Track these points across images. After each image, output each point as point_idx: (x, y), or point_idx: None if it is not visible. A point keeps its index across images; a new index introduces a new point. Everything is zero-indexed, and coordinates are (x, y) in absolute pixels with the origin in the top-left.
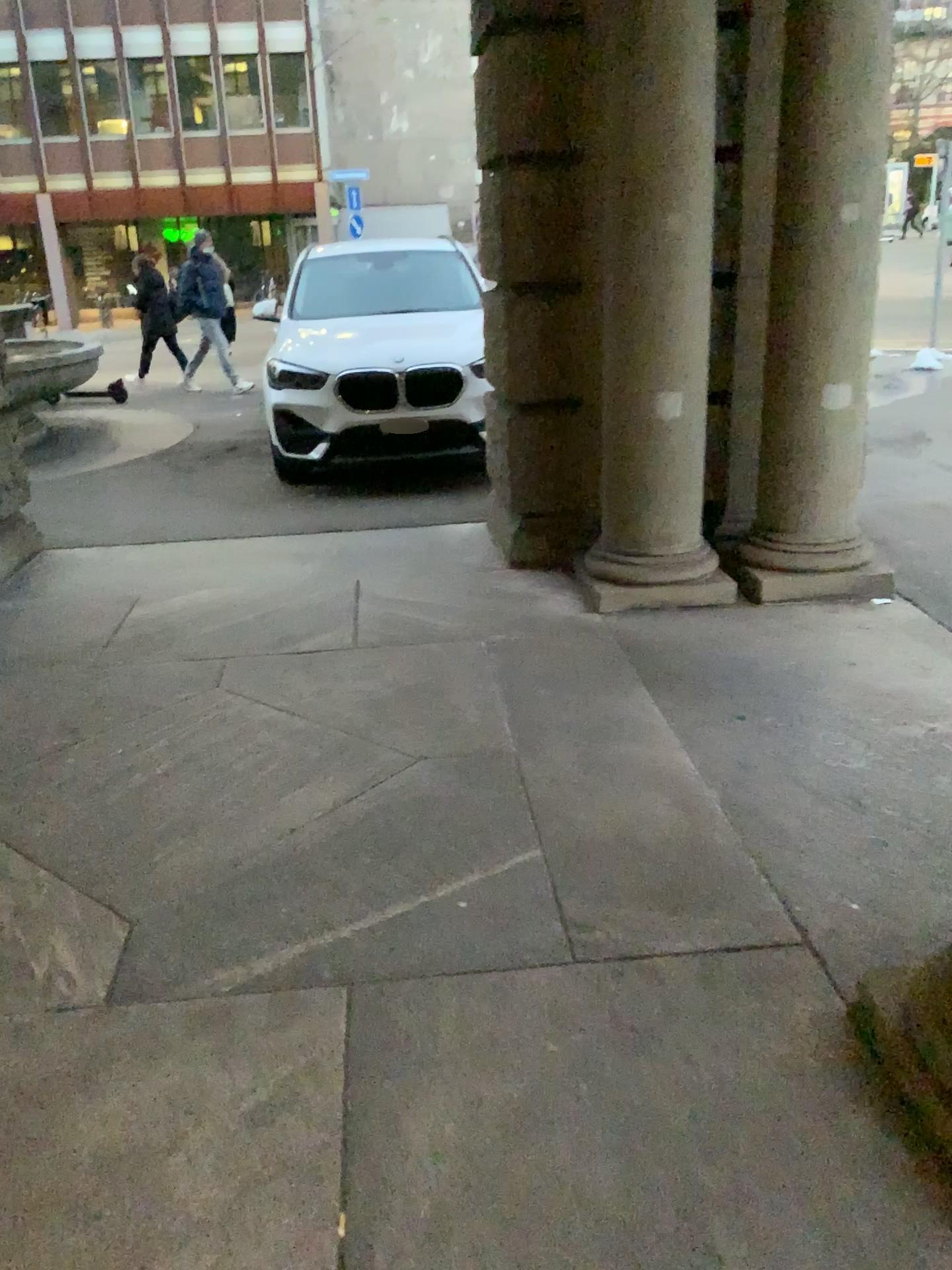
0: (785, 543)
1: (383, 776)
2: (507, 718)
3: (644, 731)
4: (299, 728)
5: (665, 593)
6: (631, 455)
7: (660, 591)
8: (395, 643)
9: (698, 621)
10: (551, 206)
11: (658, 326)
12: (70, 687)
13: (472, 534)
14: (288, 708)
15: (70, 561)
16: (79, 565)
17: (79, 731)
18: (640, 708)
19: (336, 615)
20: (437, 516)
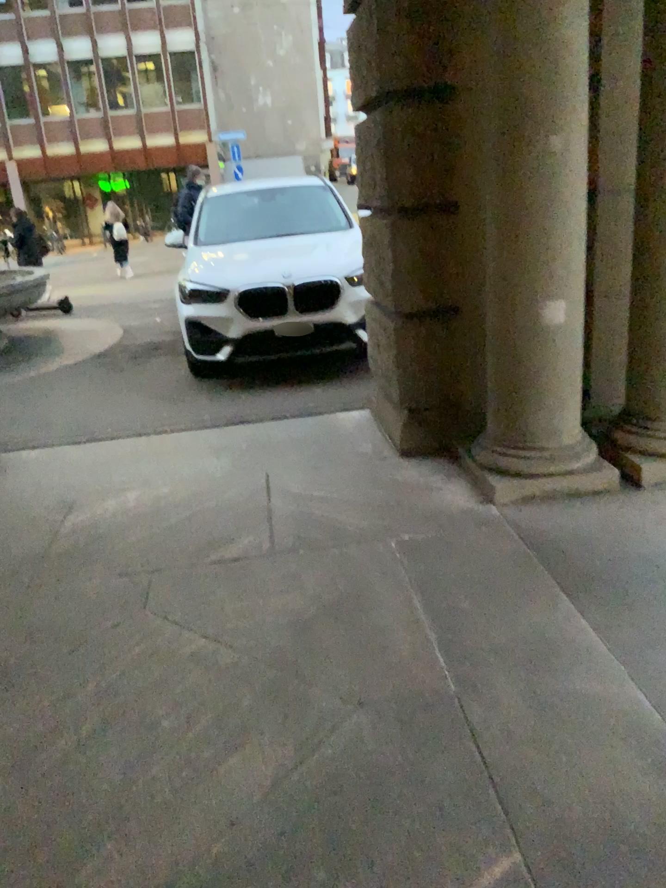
0: (658, 431)
1: (323, 736)
2: (437, 643)
3: (583, 658)
4: (228, 665)
5: (554, 484)
6: (519, 360)
7: (549, 482)
8: (311, 550)
9: (592, 513)
10: (429, 136)
11: (543, 240)
12: (2, 617)
13: (362, 425)
14: (215, 638)
15: (14, 469)
16: (21, 473)
17: (6, 677)
18: (569, 624)
19: (253, 519)
20: (330, 409)
